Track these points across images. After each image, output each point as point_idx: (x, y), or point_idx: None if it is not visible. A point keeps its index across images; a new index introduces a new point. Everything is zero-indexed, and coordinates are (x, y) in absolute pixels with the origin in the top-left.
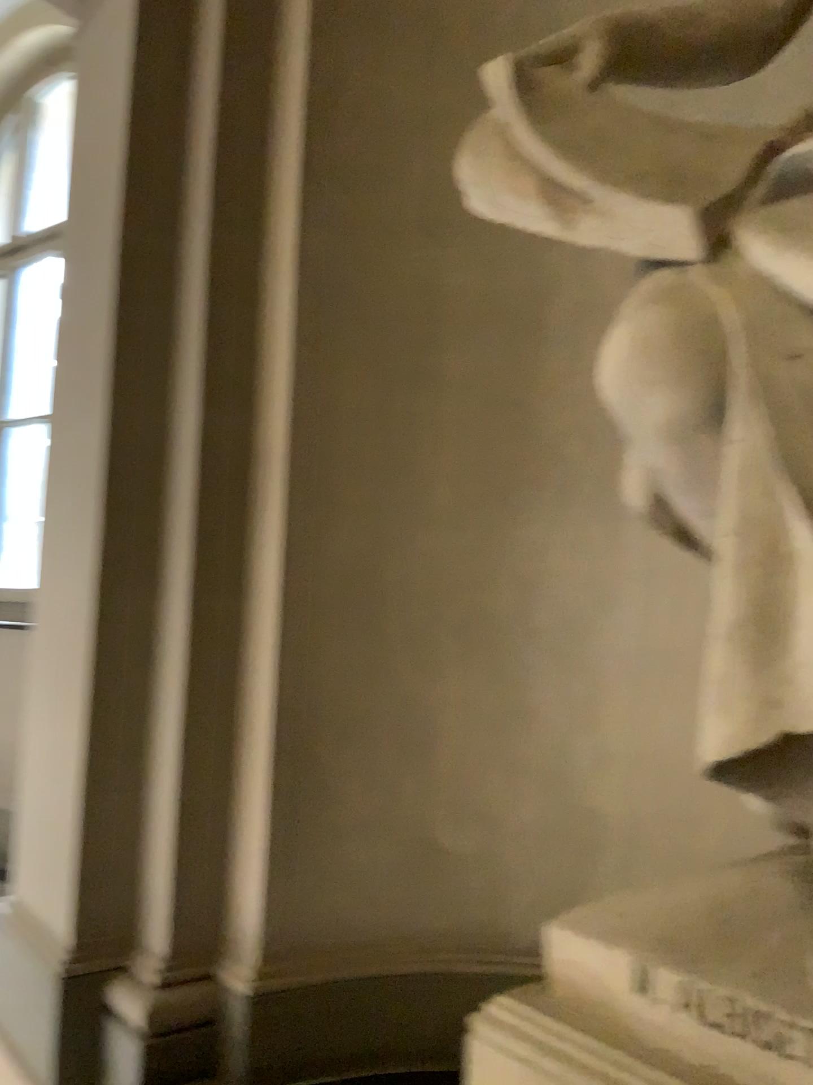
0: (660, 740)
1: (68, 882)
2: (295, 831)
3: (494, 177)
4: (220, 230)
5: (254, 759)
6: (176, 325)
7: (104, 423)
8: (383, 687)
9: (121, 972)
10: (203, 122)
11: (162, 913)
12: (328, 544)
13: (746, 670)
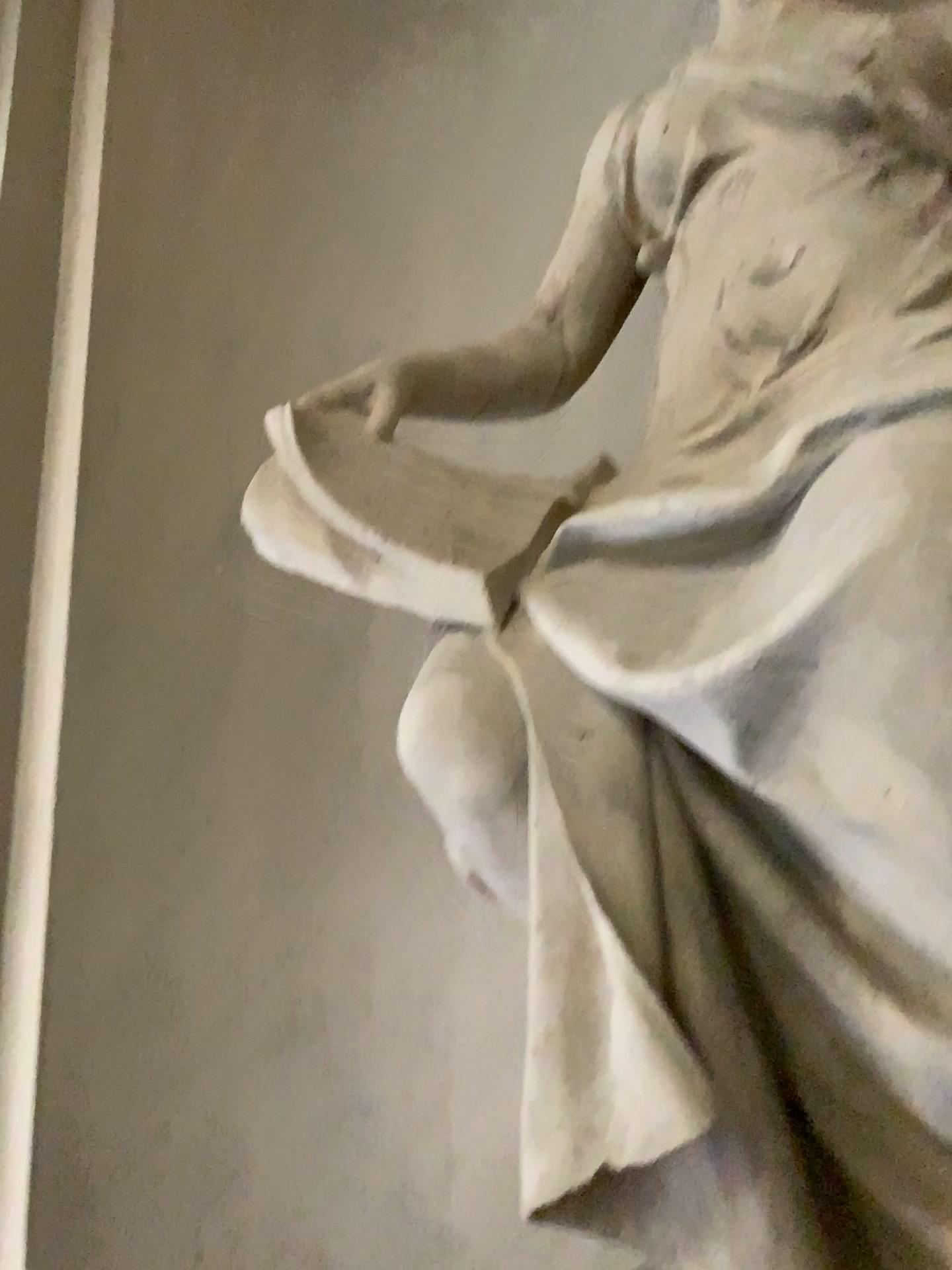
0: None
1: None
2: None
3: (281, 521)
4: None
5: (6, 1216)
6: None
7: None
8: (183, 1092)
9: None
10: None
11: None
12: (111, 915)
13: (563, 1090)
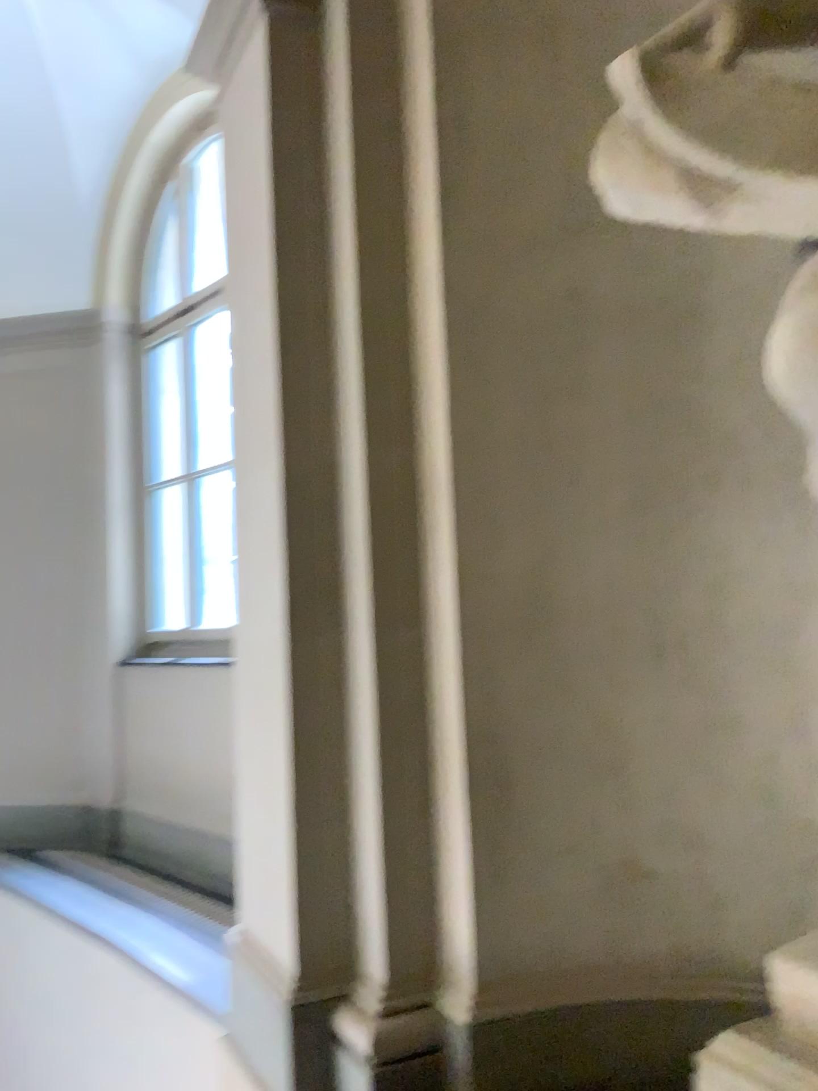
0: None
1: (287, 907)
2: (497, 850)
3: (626, 171)
4: (362, 262)
5: (450, 781)
6: (331, 362)
7: (274, 465)
8: (573, 698)
9: (345, 993)
10: (335, 160)
11: (377, 936)
12: (500, 560)
13: None
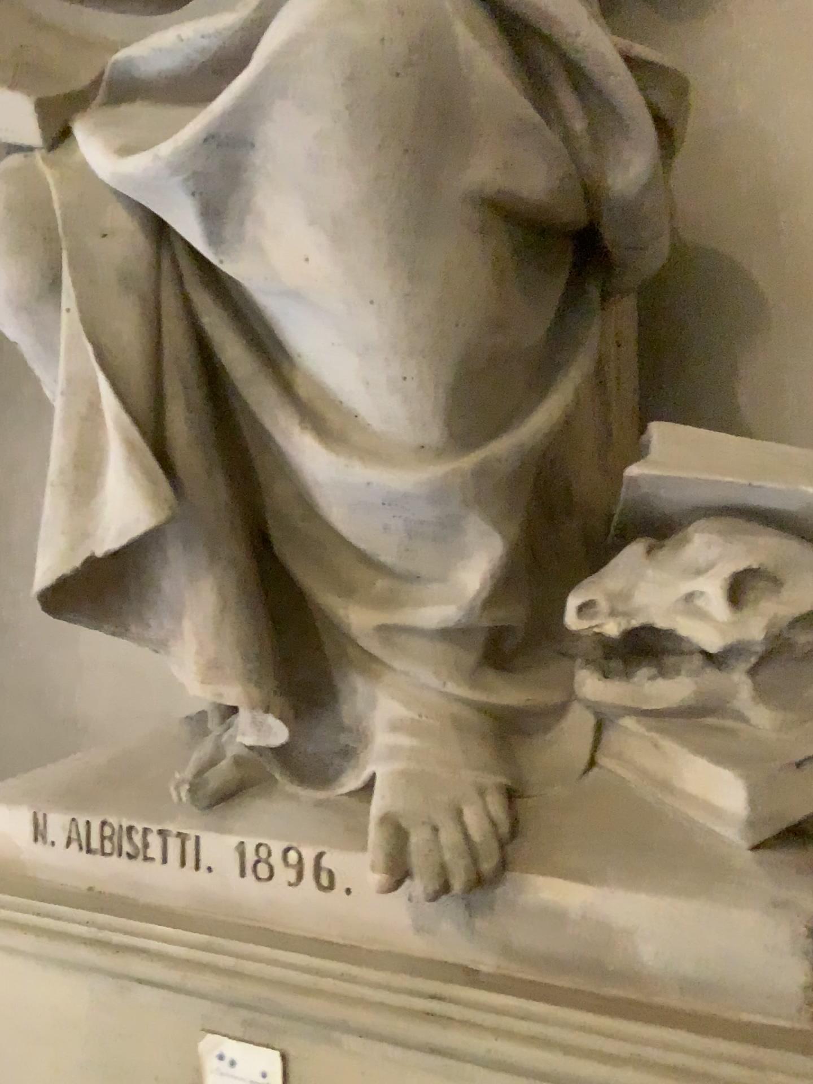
0: (126, 657)
1: None
2: None
3: None
4: None
5: None
6: None
7: None
8: None
9: None
10: None
11: None
12: None
13: (68, 520)
